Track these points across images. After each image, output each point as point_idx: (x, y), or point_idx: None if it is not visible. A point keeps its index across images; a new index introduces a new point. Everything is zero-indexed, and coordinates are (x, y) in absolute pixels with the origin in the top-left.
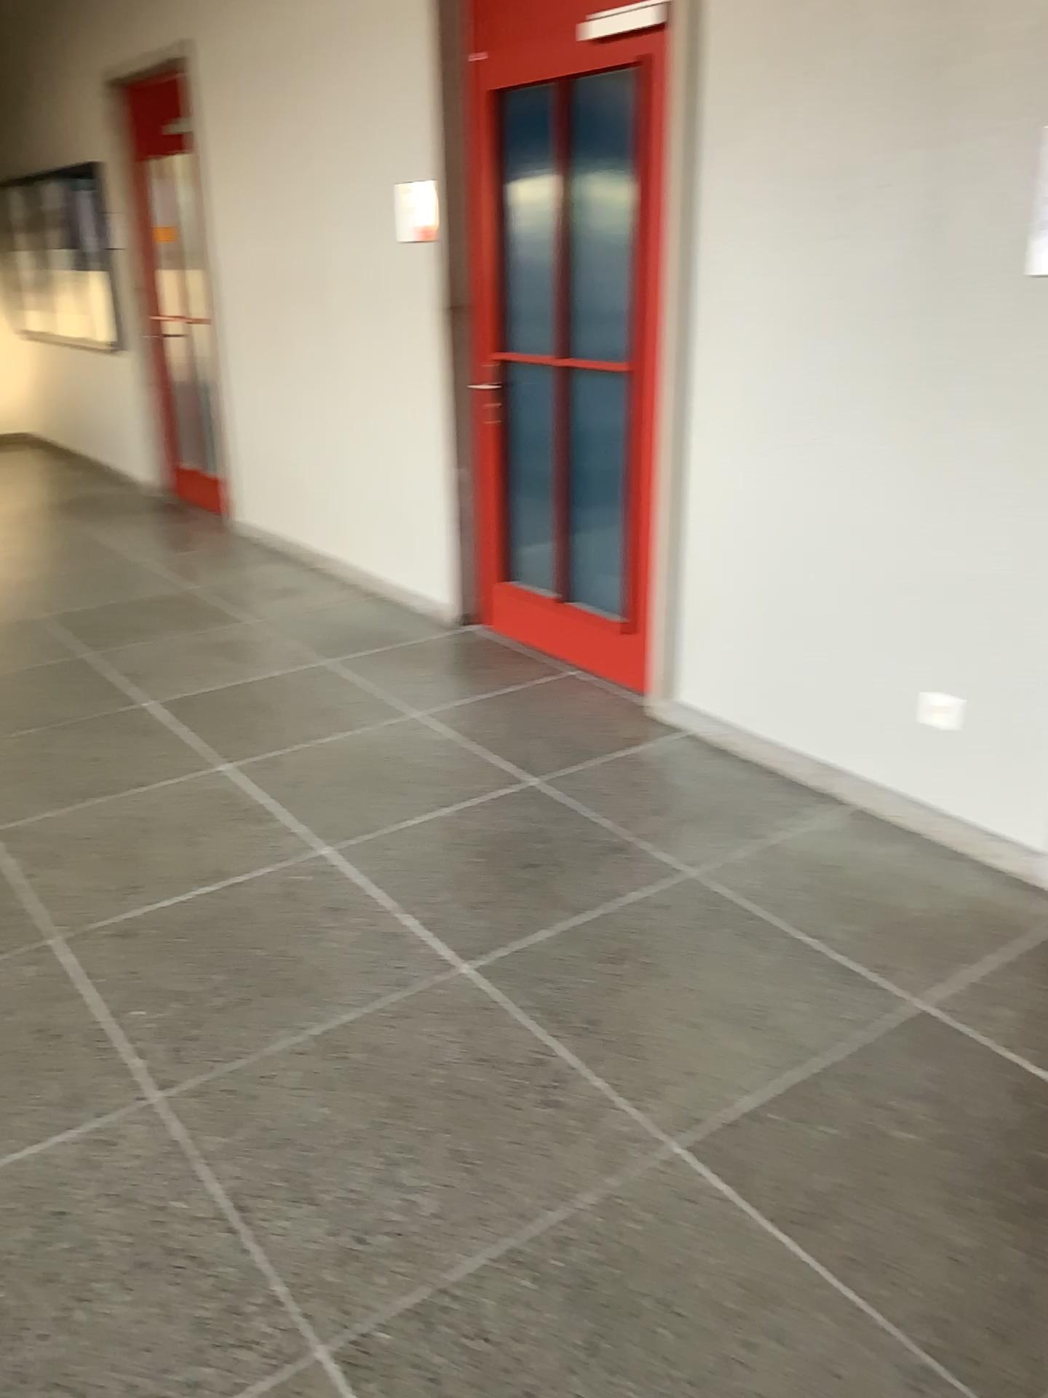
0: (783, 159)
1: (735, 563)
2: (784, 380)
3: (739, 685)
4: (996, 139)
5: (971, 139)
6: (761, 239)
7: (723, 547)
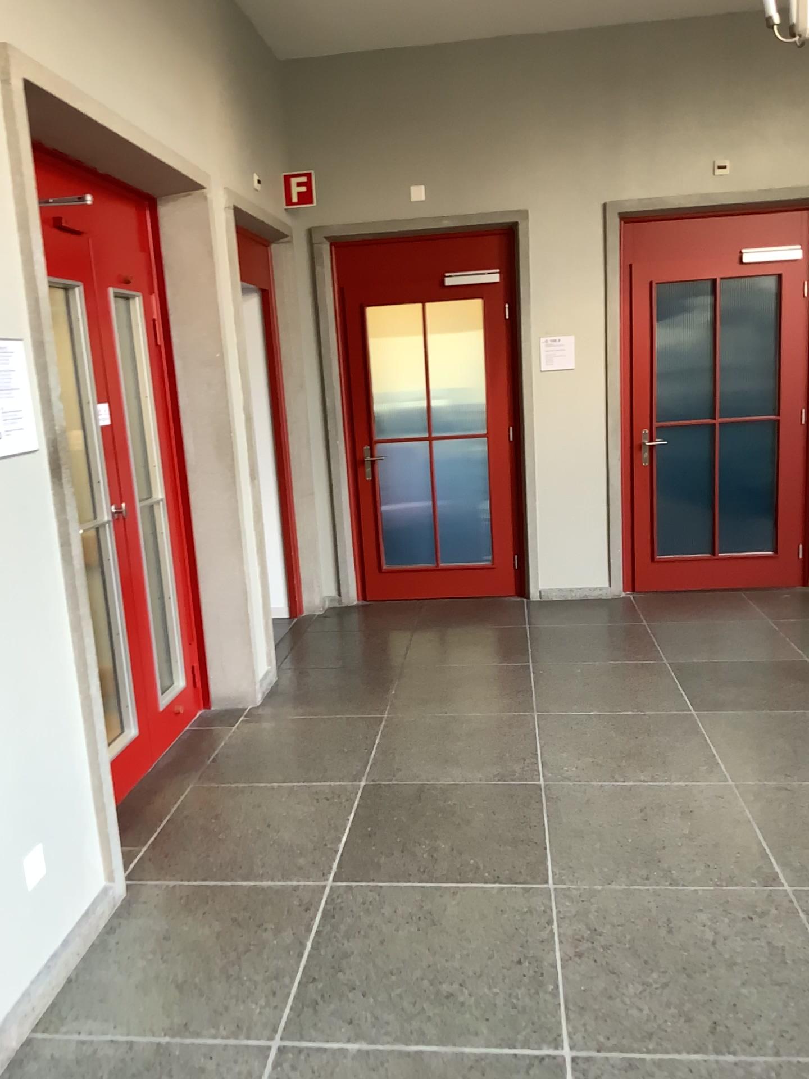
0: None
1: None
2: None
3: None
4: None
5: None
6: None
7: None
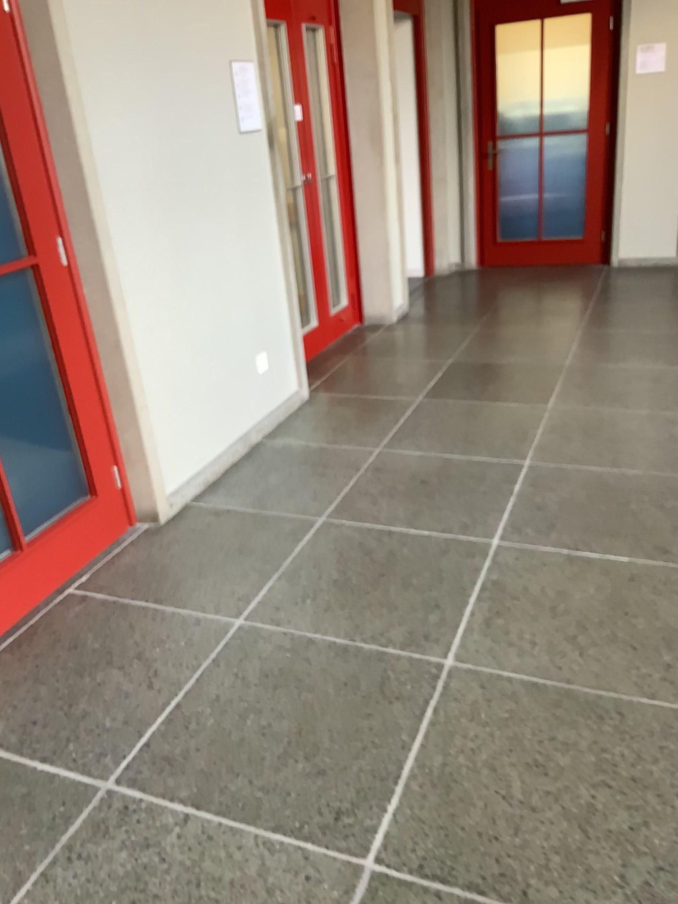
0: (127, 62)
1: (167, 364)
2: (164, 220)
3: (191, 443)
4: (217, 63)
5: (210, 62)
6: (129, 122)
7: (159, 359)
